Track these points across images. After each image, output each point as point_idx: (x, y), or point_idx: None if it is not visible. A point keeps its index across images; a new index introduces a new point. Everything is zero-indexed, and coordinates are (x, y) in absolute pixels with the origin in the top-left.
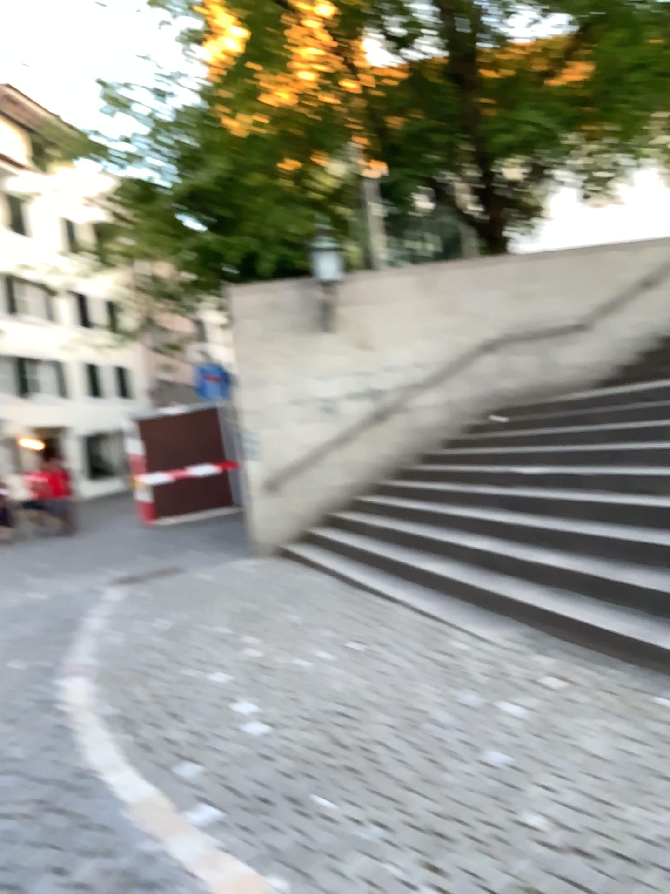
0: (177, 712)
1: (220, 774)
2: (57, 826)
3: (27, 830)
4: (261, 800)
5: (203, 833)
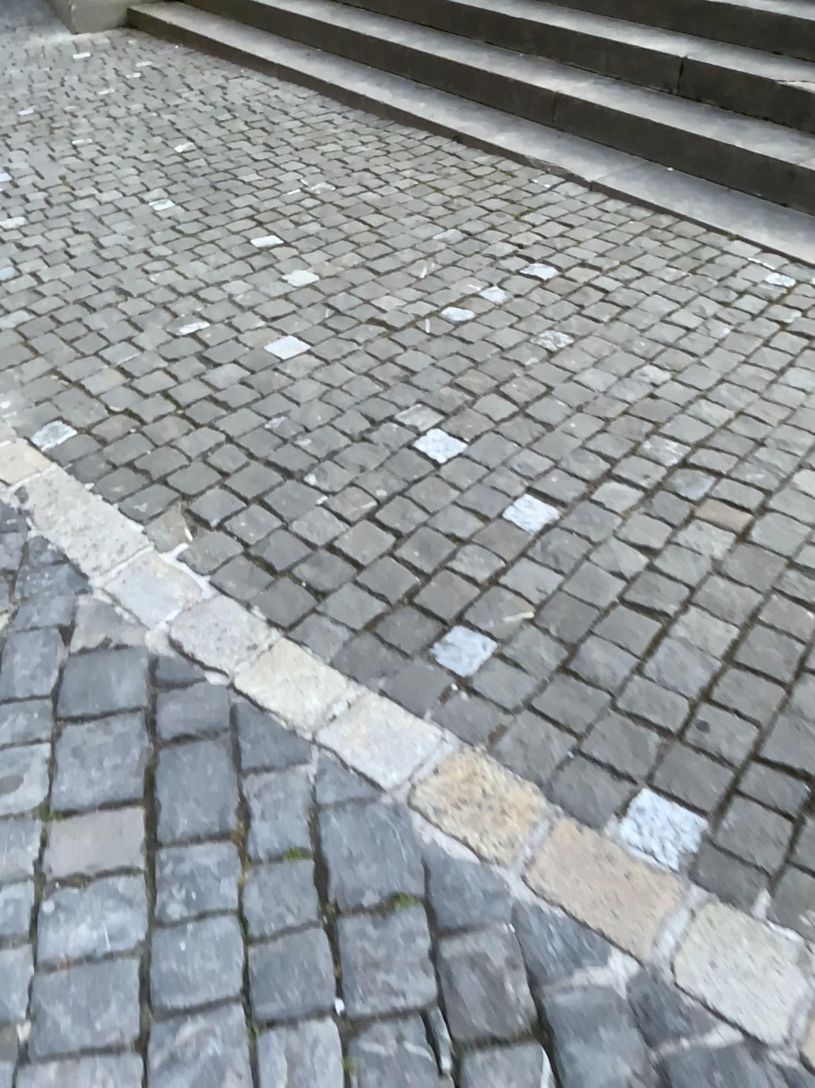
0: (279, 459)
1: (590, 681)
2: (280, 923)
3: (196, 950)
4: (807, 782)
5: (752, 919)
